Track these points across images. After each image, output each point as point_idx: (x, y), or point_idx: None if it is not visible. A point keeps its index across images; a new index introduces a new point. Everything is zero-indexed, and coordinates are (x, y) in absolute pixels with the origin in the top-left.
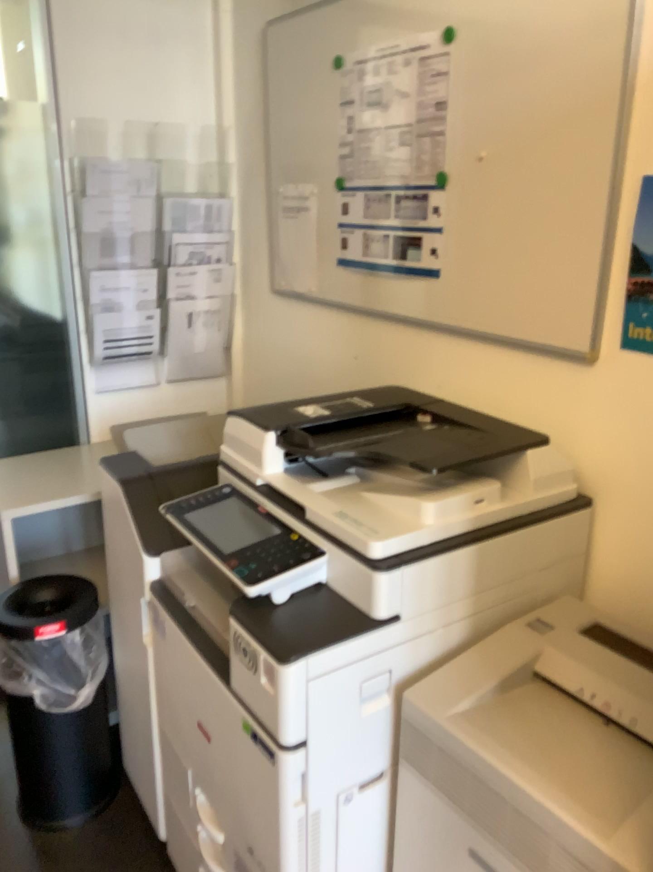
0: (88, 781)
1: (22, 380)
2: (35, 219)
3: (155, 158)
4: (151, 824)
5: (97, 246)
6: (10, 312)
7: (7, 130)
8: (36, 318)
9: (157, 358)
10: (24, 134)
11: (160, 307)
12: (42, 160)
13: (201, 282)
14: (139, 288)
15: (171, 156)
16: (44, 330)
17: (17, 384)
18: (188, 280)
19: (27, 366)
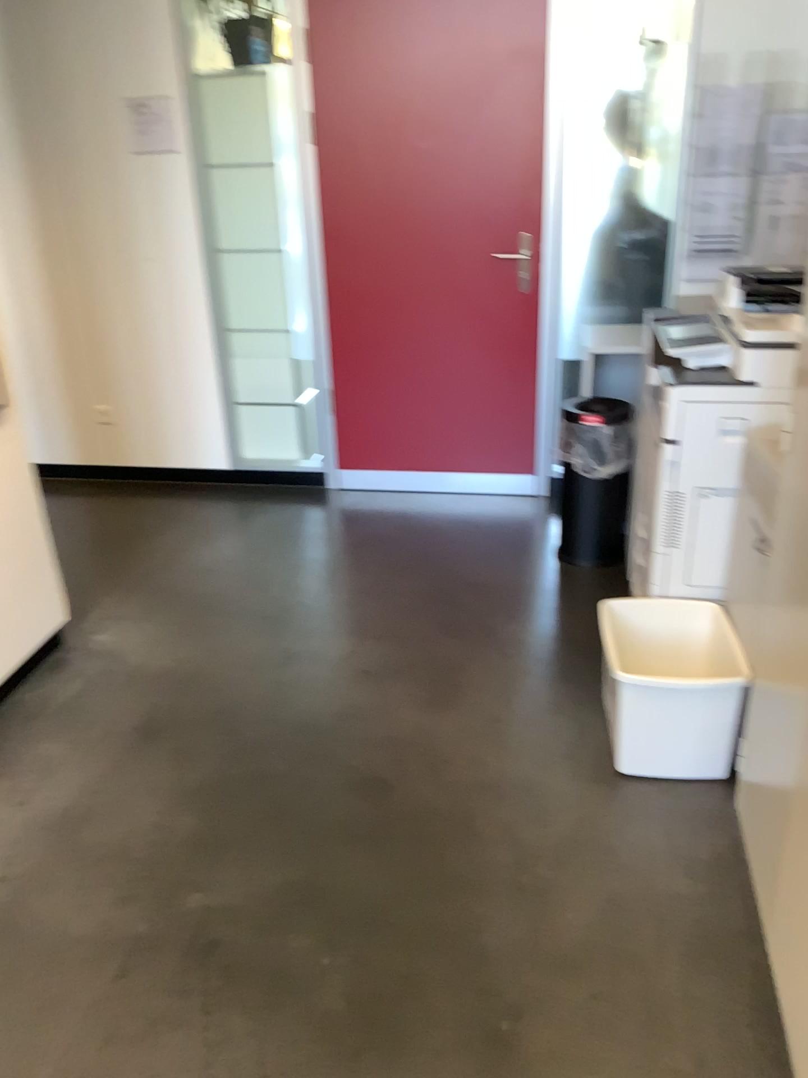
0: (600, 542)
1: (632, 268)
2: (664, 137)
3: (770, 79)
4: (630, 578)
5: (703, 158)
6: (633, 212)
7: (658, 66)
8: (651, 219)
9: (739, 258)
10: (670, 68)
11: (749, 212)
12: (679, 89)
13: (791, 191)
14: (732, 194)
15: (786, 76)
16: (655, 229)
17: (628, 271)
18: (778, 188)
19: (638, 257)
